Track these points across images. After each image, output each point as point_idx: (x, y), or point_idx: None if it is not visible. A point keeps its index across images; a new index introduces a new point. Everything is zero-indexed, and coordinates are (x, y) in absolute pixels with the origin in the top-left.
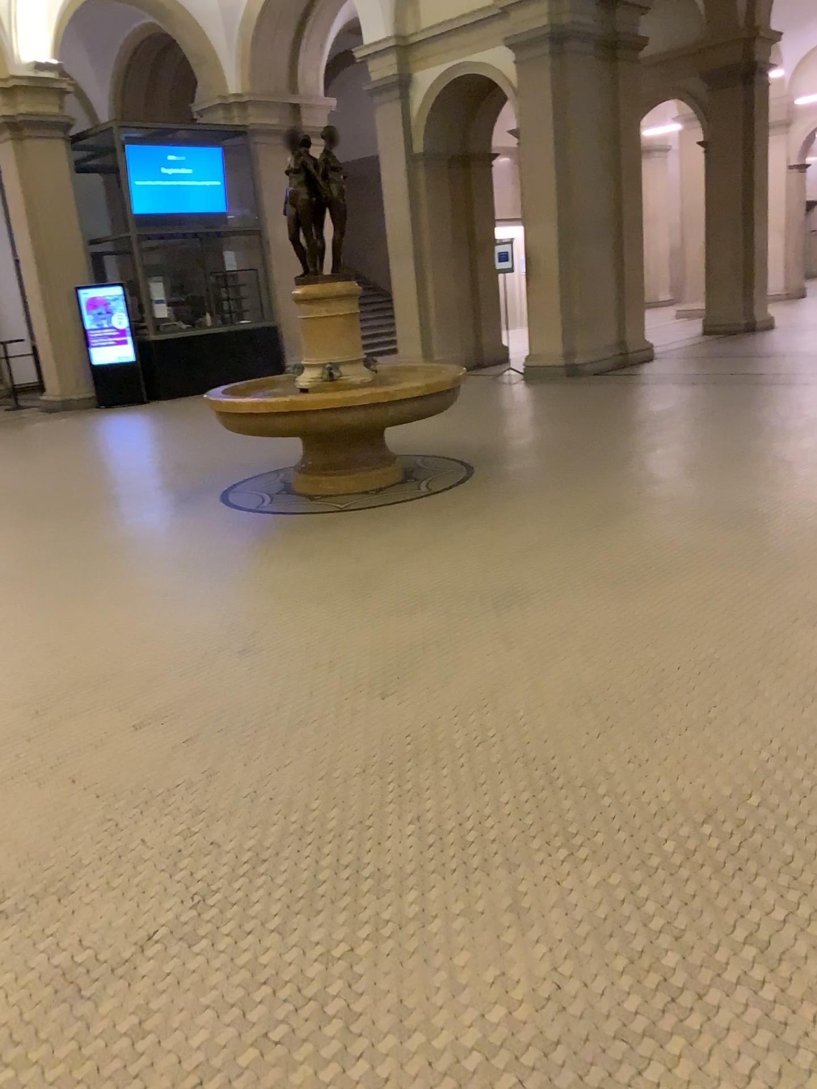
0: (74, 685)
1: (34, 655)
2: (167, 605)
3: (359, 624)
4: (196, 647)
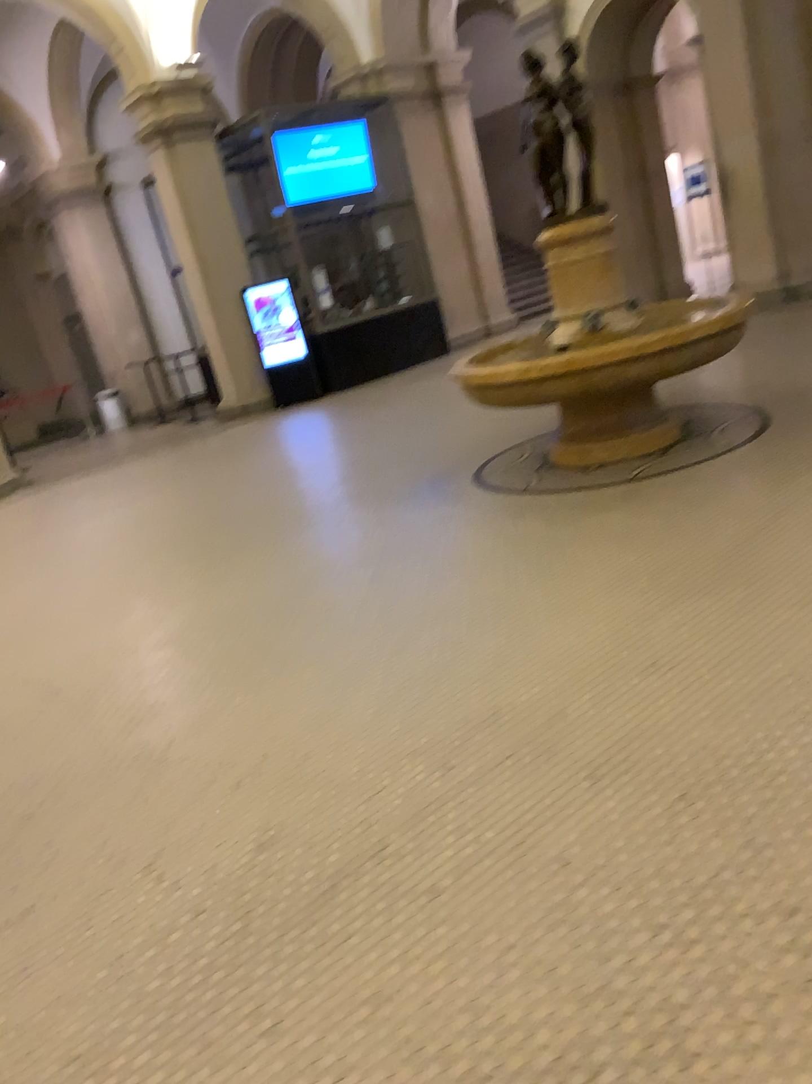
0: (470, 721)
1: (394, 686)
2: (513, 610)
3: (785, 612)
4: (591, 660)
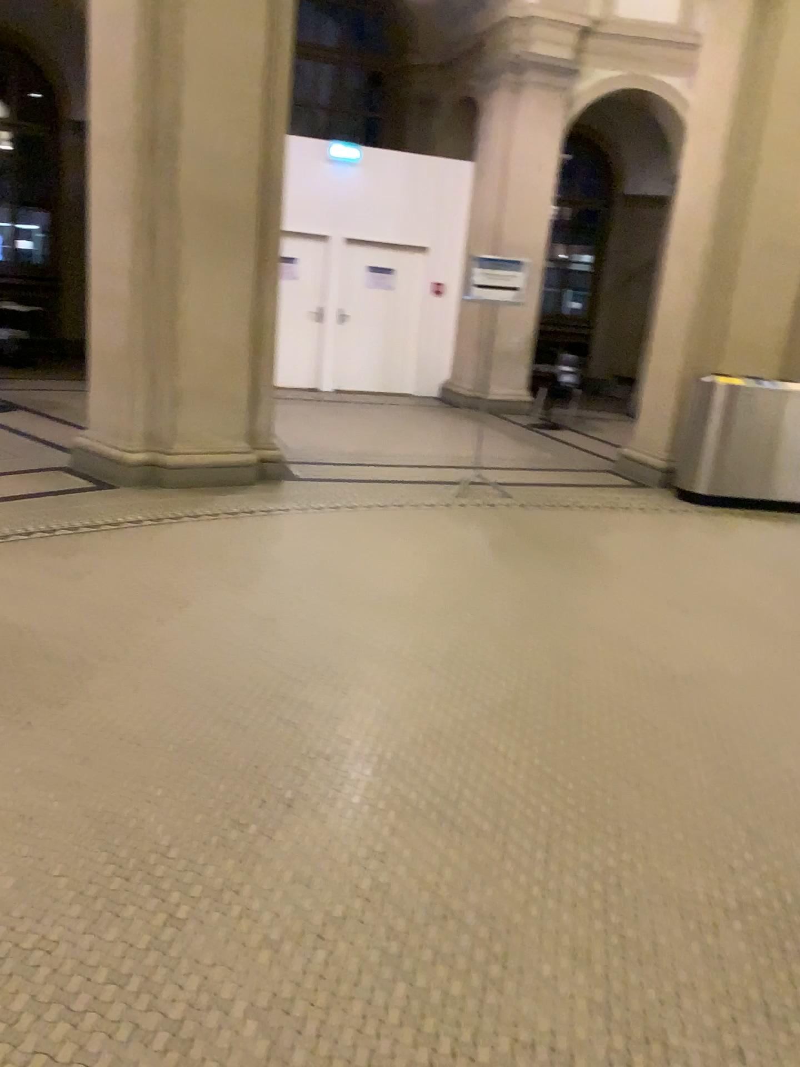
0: None
1: None
2: None
3: None
4: None
